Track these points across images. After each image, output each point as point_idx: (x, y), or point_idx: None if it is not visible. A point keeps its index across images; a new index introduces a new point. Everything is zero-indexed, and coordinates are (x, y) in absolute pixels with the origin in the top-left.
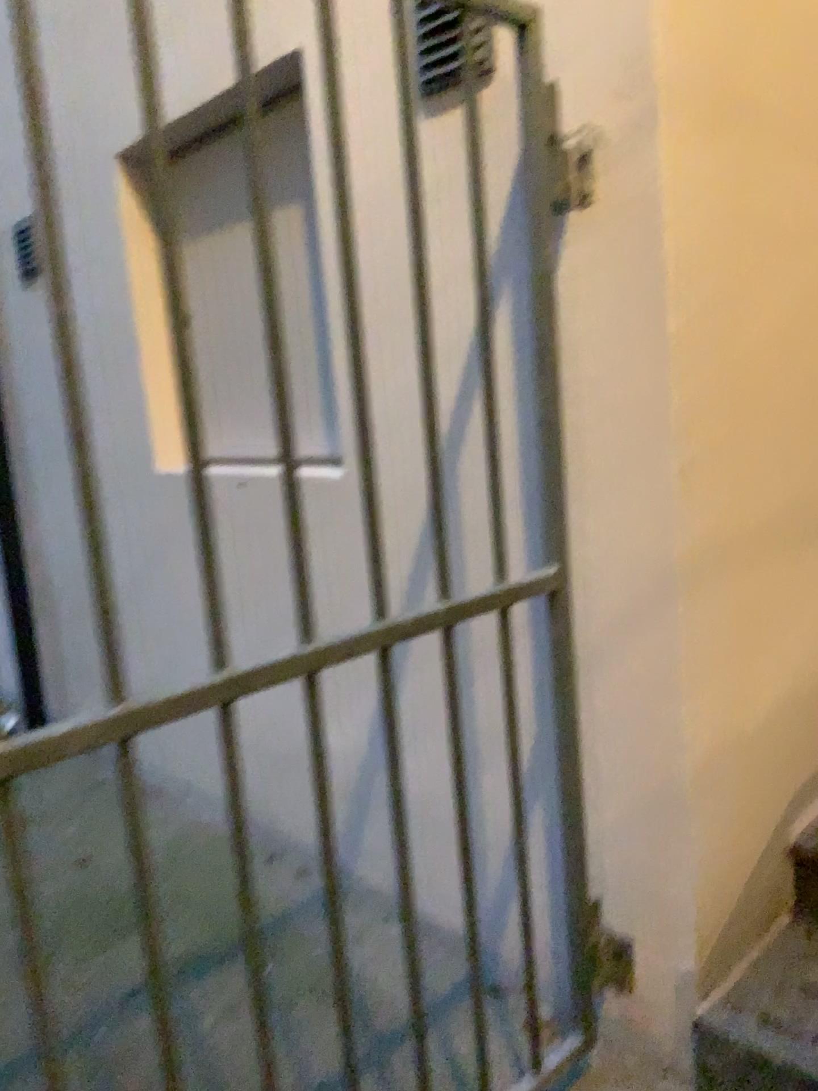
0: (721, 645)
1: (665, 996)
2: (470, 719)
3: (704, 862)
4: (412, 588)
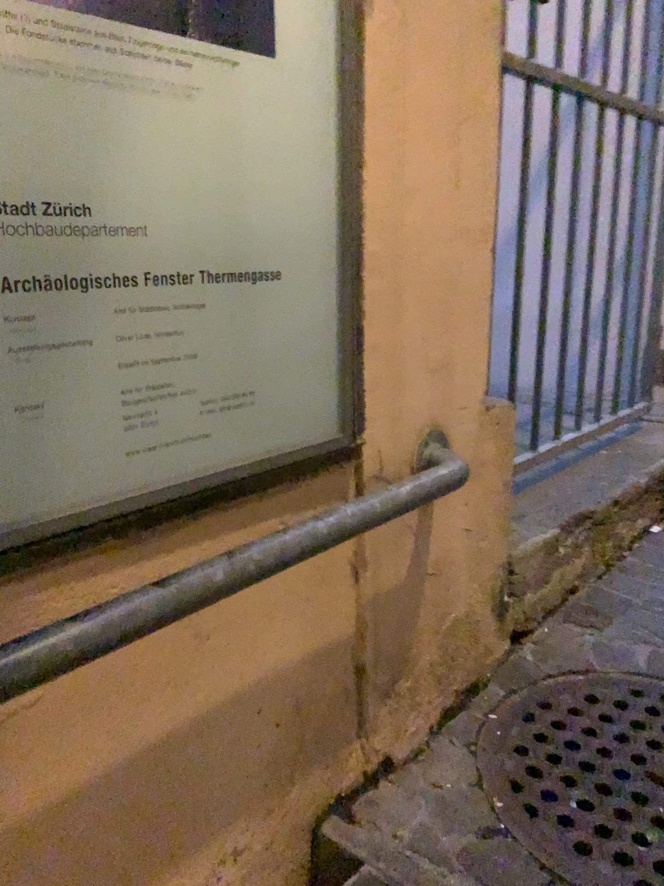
0: None
1: None
2: (576, 239)
3: None
4: (540, 166)
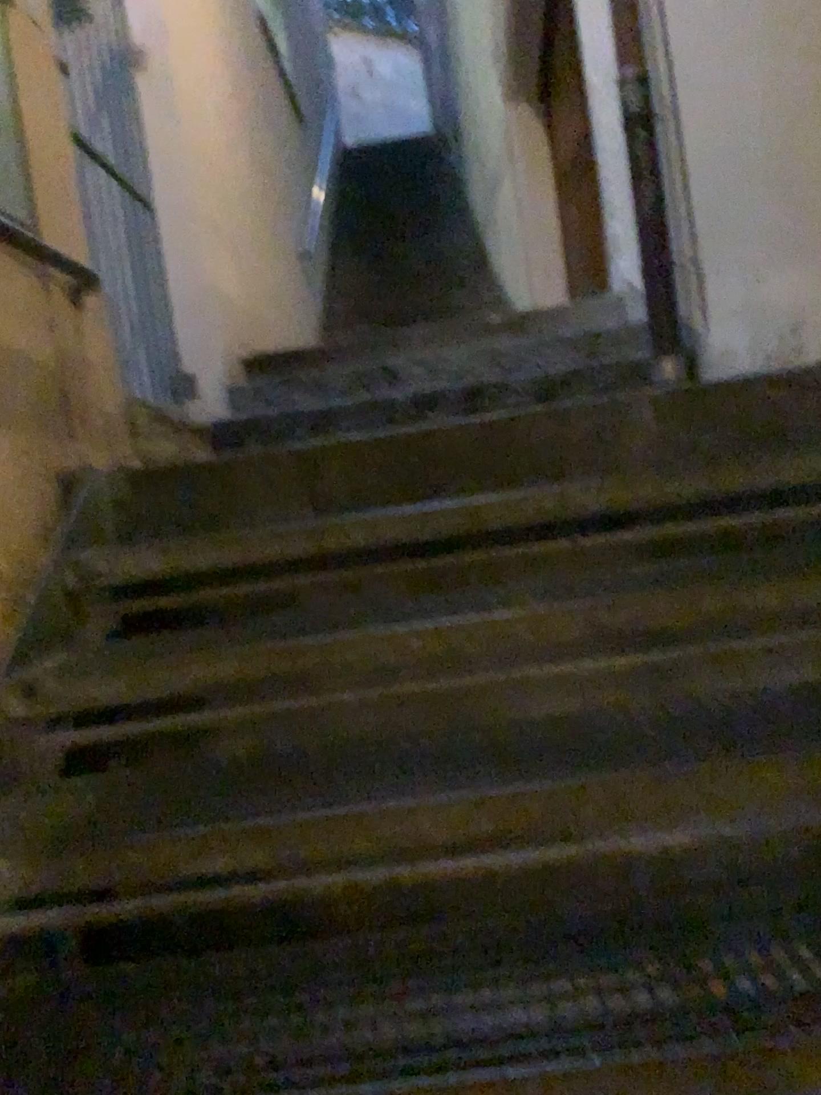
0: (209, 246)
1: (211, 383)
2: None
3: (216, 330)
4: None
